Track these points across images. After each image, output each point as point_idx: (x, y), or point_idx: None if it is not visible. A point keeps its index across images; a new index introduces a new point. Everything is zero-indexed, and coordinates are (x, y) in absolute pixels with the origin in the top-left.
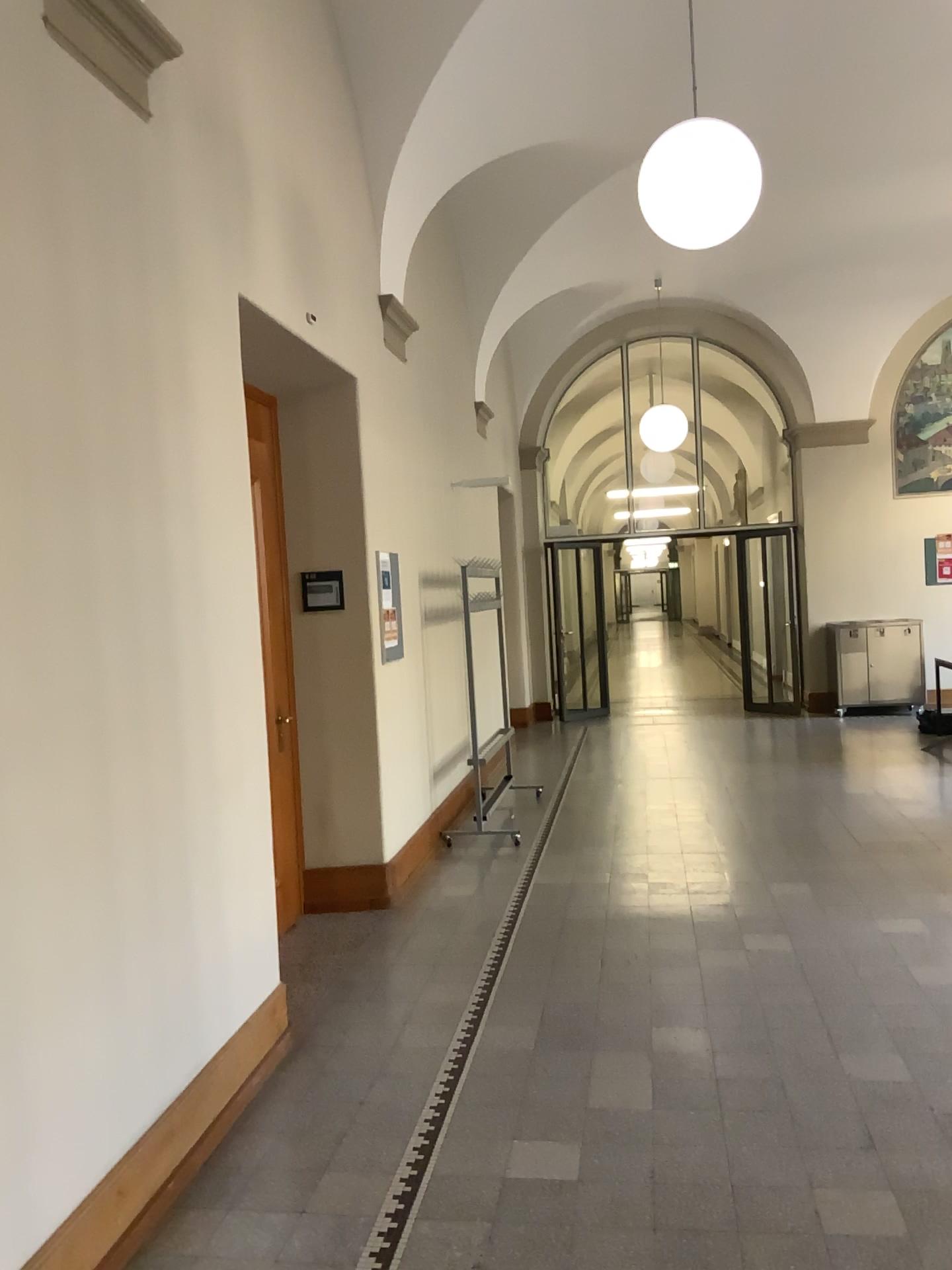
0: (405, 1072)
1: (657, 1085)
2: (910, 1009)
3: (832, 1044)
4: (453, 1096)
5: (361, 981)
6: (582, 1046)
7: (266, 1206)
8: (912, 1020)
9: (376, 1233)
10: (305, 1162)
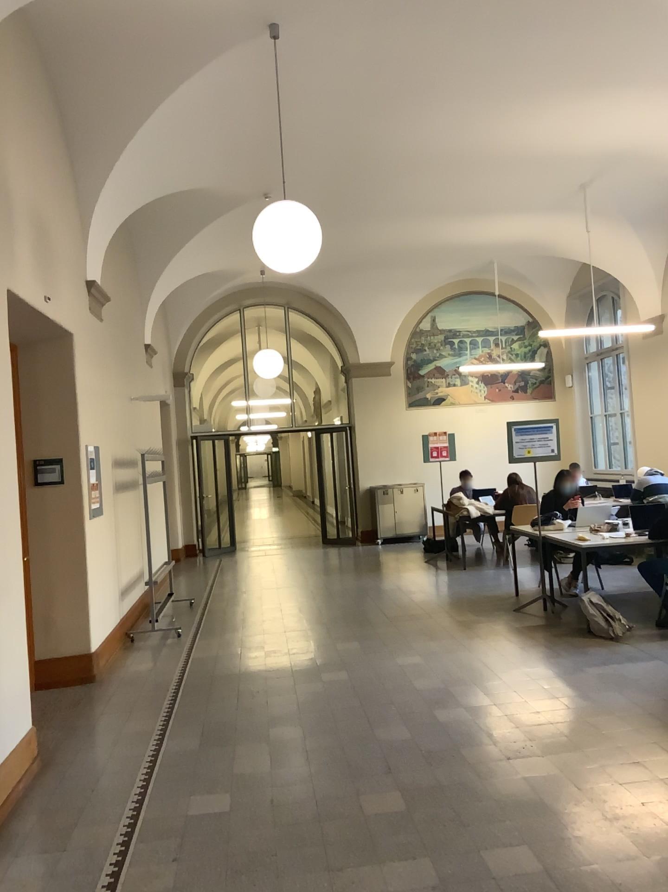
0: (119, 769)
1: (272, 756)
2: (411, 702)
3: (369, 724)
4: (151, 777)
5: (83, 723)
6: (227, 742)
7: (40, 848)
8: (412, 708)
9: (112, 850)
10: (62, 823)
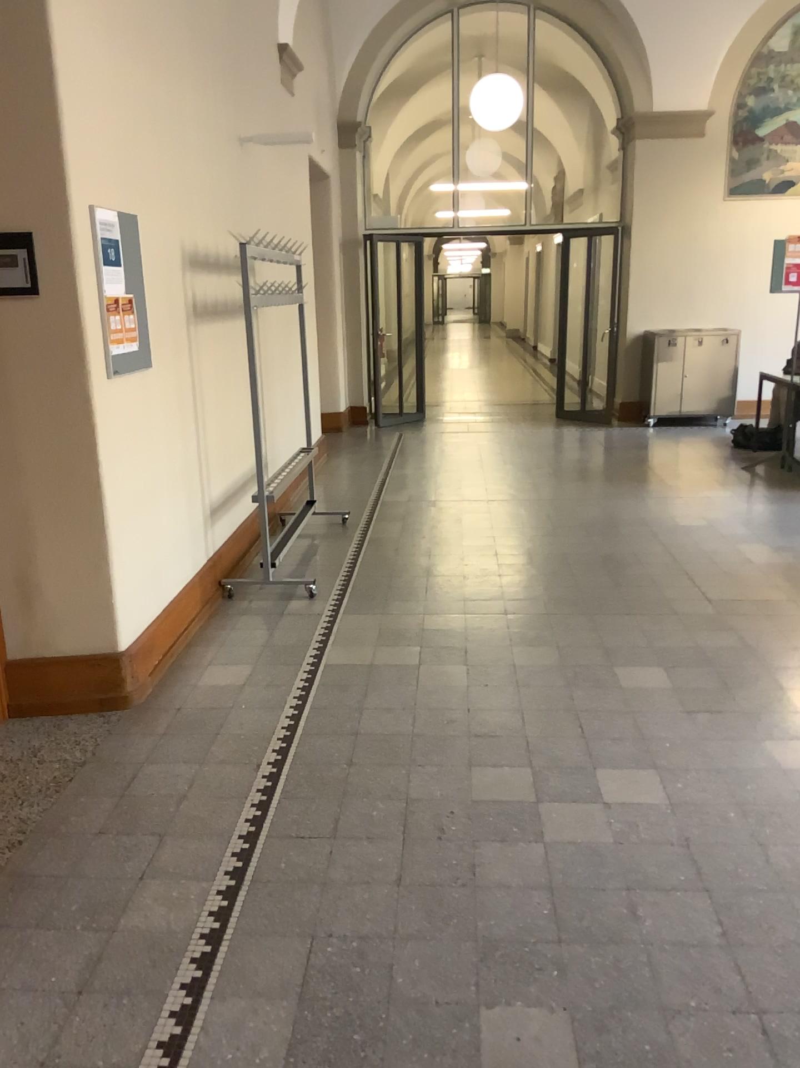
0: None
1: None
2: None
3: None
4: None
5: (37, 879)
6: None
7: None
8: None
9: None
10: None
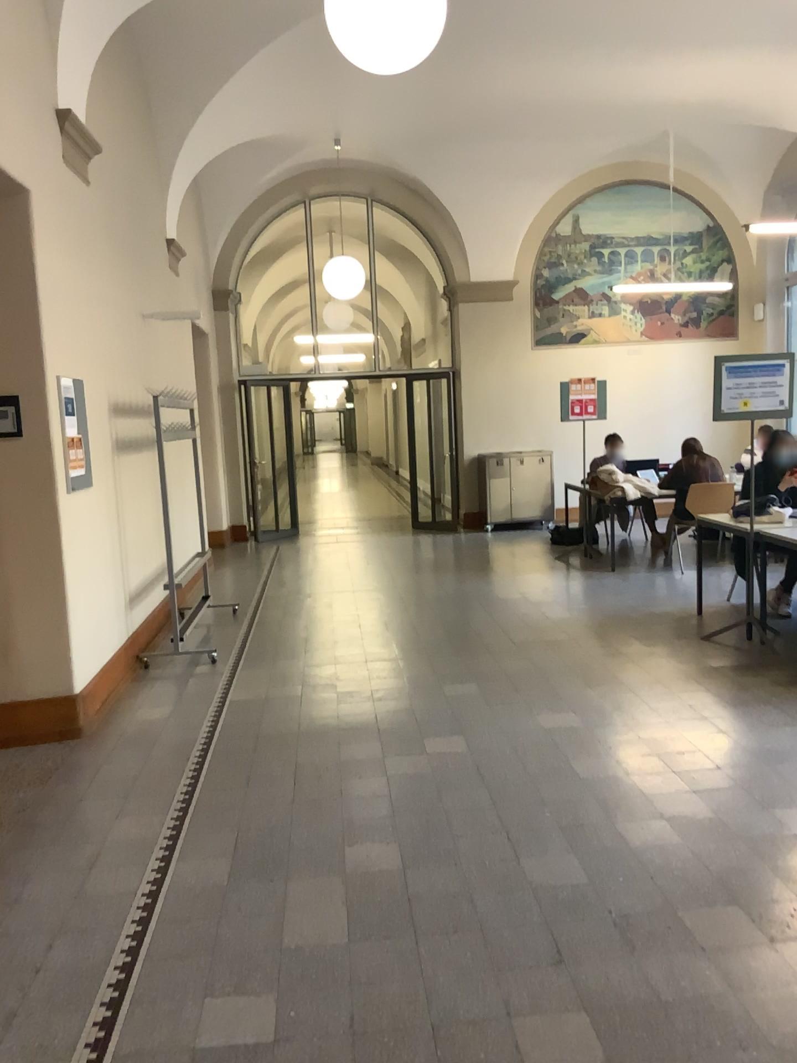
0: (87, 929)
1: (352, 914)
2: (578, 805)
3: (514, 849)
4: (138, 952)
5: (45, 821)
6: (275, 876)
7: None
8: (580, 817)
9: None
10: None
